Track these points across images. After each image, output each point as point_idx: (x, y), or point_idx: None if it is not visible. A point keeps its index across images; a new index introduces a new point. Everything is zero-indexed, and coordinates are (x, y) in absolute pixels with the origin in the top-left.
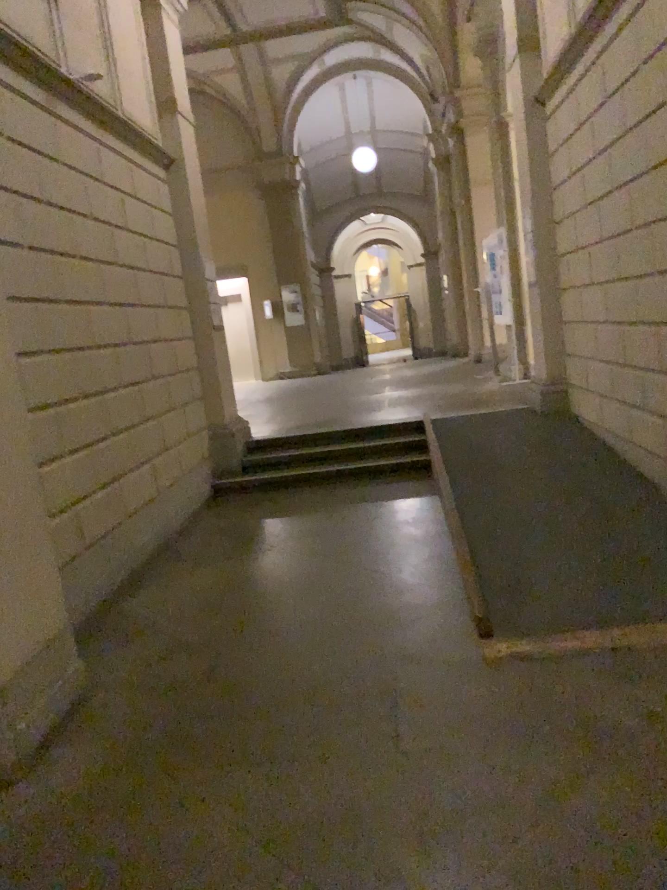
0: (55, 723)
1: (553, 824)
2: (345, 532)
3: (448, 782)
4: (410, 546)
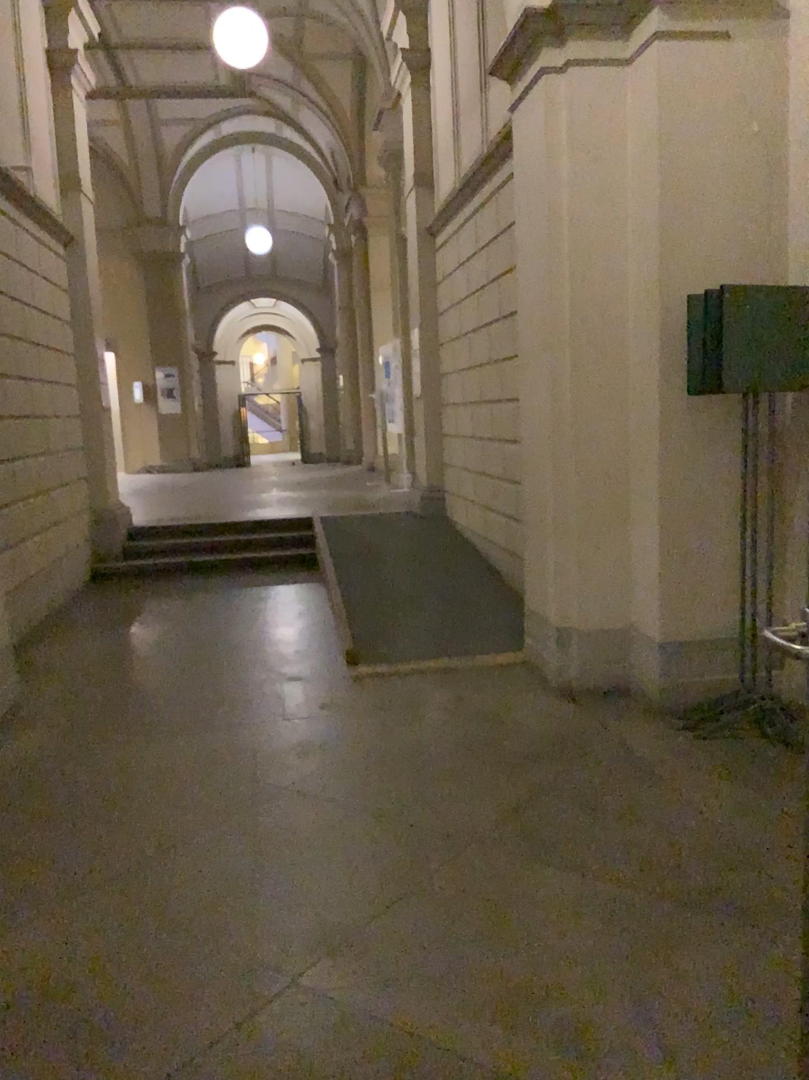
0: (4, 713)
1: (379, 740)
2: (233, 604)
3: (315, 728)
4: (293, 614)
